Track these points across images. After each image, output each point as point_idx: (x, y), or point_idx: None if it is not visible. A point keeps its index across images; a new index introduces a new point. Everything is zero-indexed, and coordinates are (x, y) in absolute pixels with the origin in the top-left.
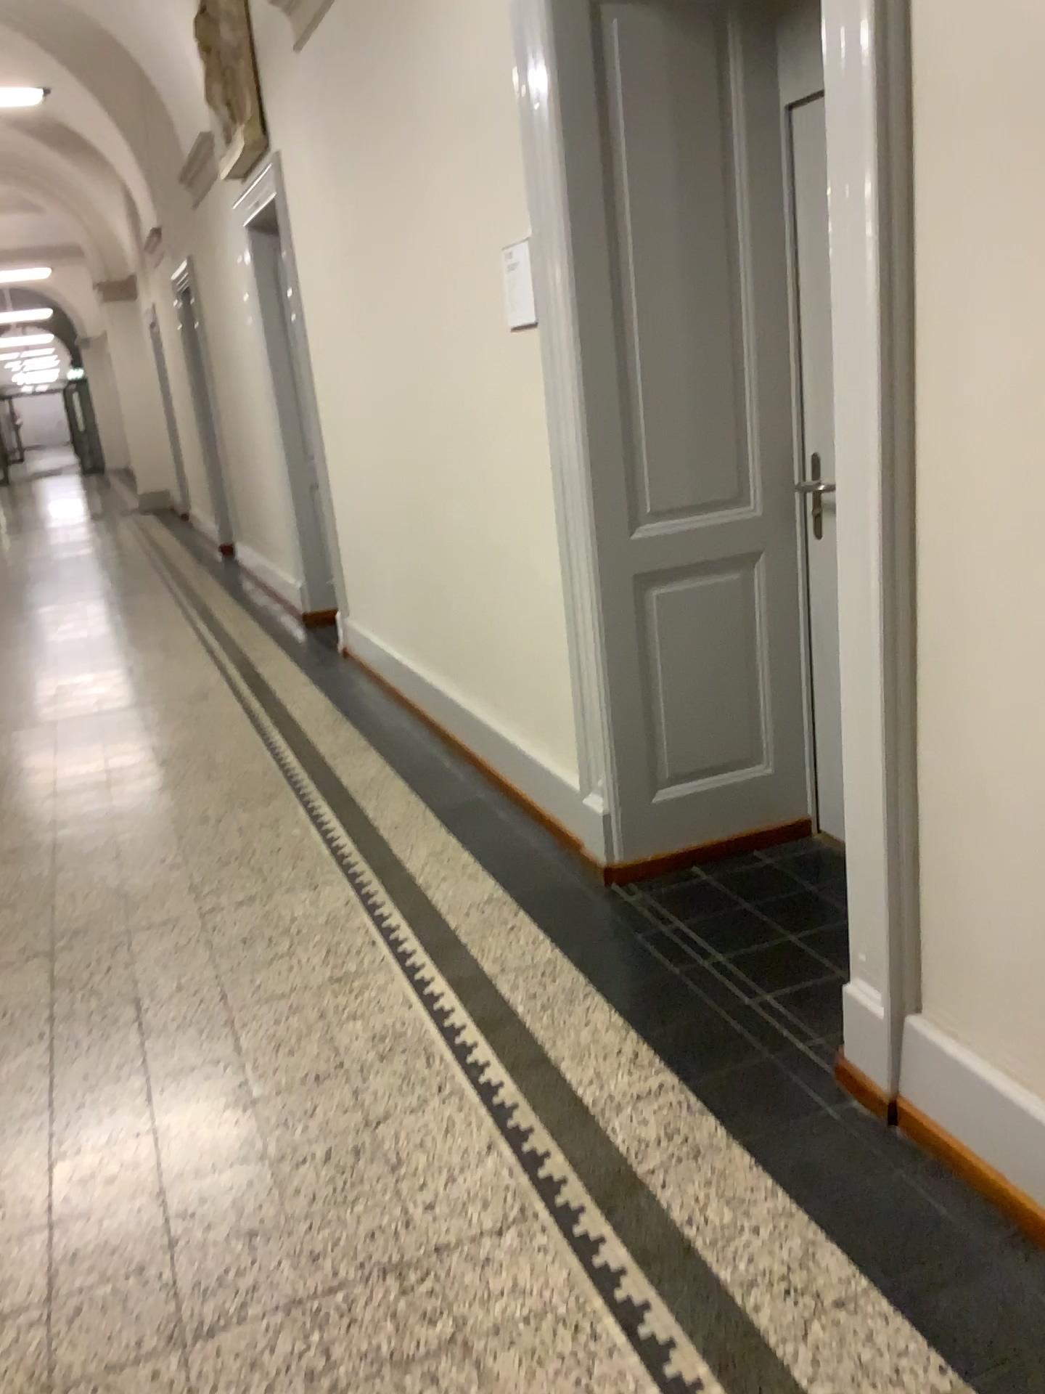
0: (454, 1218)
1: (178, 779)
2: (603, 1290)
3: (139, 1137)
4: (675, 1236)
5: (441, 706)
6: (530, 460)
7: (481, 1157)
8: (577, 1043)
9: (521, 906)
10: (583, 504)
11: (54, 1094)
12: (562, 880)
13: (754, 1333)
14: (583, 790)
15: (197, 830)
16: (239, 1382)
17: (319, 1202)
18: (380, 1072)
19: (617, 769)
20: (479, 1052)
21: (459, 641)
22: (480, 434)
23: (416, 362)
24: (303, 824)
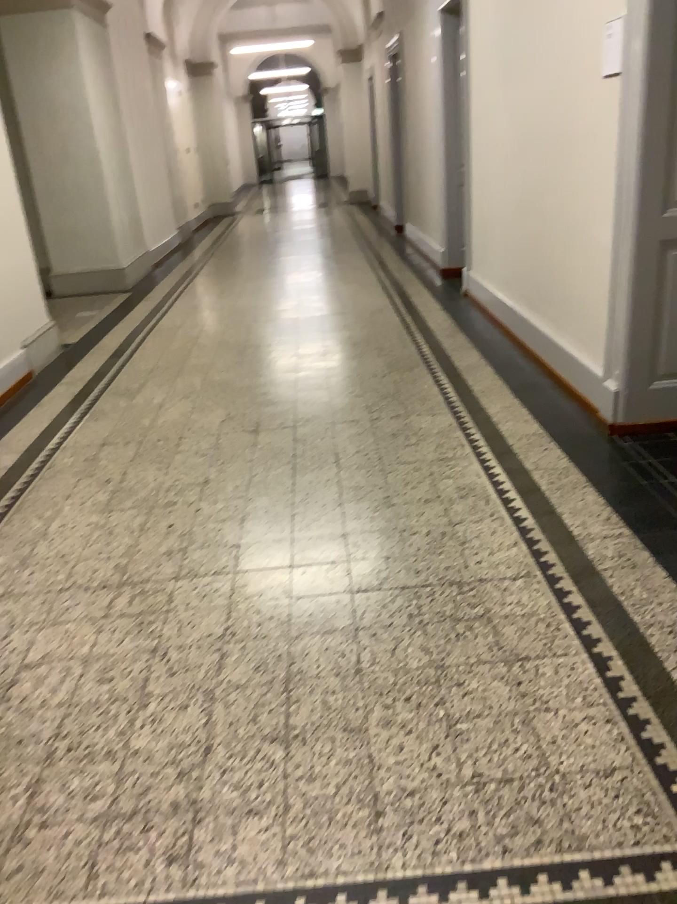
0: (491, 570)
1: (362, 352)
2: (566, 612)
3: (335, 511)
4: (611, 598)
5: (523, 326)
6: (602, 165)
7: (510, 547)
8: (574, 507)
9: (553, 438)
10: (631, 193)
11: (294, 487)
12: (581, 428)
13: (645, 644)
14: (603, 376)
15: (371, 378)
16: (377, 611)
17: (422, 551)
18: (460, 503)
19: (626, 364)
20: (516, 502)
21: (539, 284)
22: (572, 148)
23: (538, 101)
24: (431, 383)
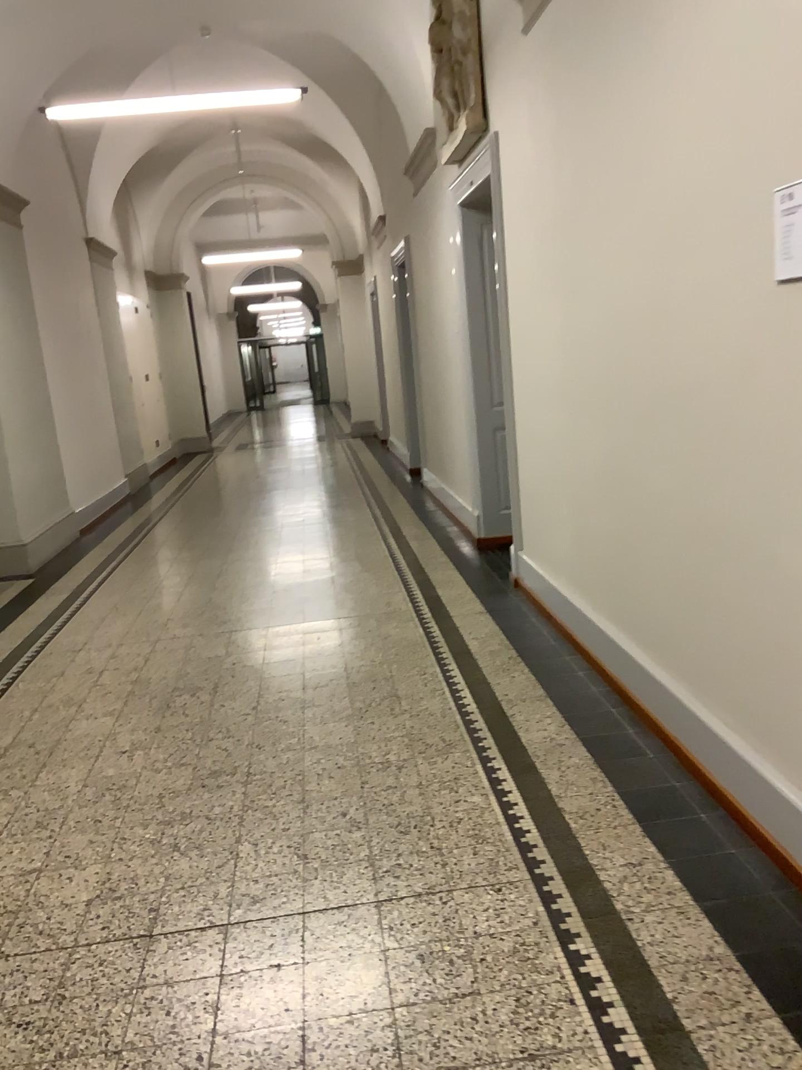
0: None
1: (364, 710)
2: None
3: None
4: None
5: (626, 667)
6: (792, 432)
7: None
8: None
9: (756, 979)
10: None
11: None
12: (801, 941)
13: None
14: None
15: (378, 779)
16: None
17: None
18: None
19: None
20: None
21: (655, 608)
22: (714, 397)
23: (633, 320)
24: (483, 790)
